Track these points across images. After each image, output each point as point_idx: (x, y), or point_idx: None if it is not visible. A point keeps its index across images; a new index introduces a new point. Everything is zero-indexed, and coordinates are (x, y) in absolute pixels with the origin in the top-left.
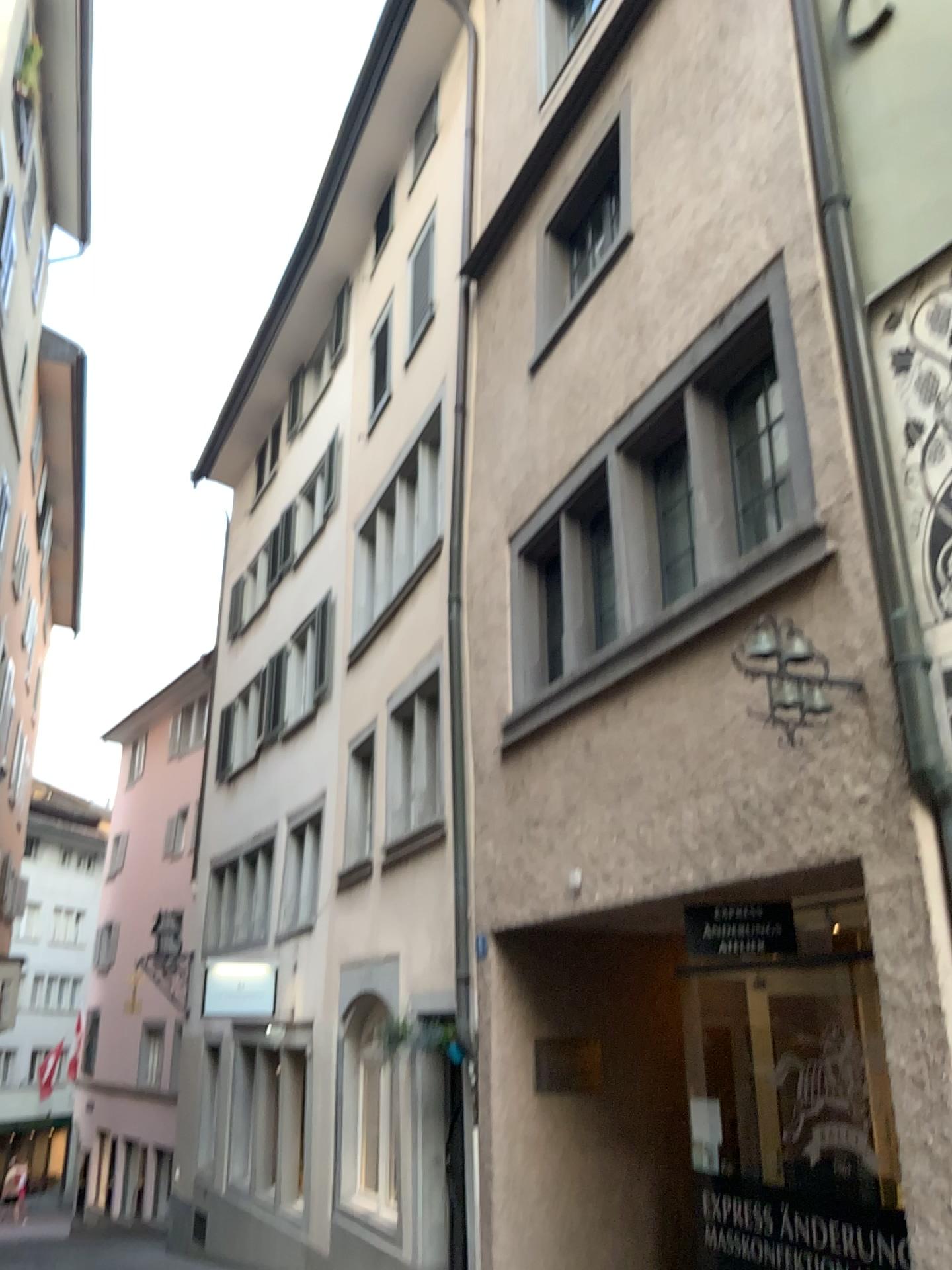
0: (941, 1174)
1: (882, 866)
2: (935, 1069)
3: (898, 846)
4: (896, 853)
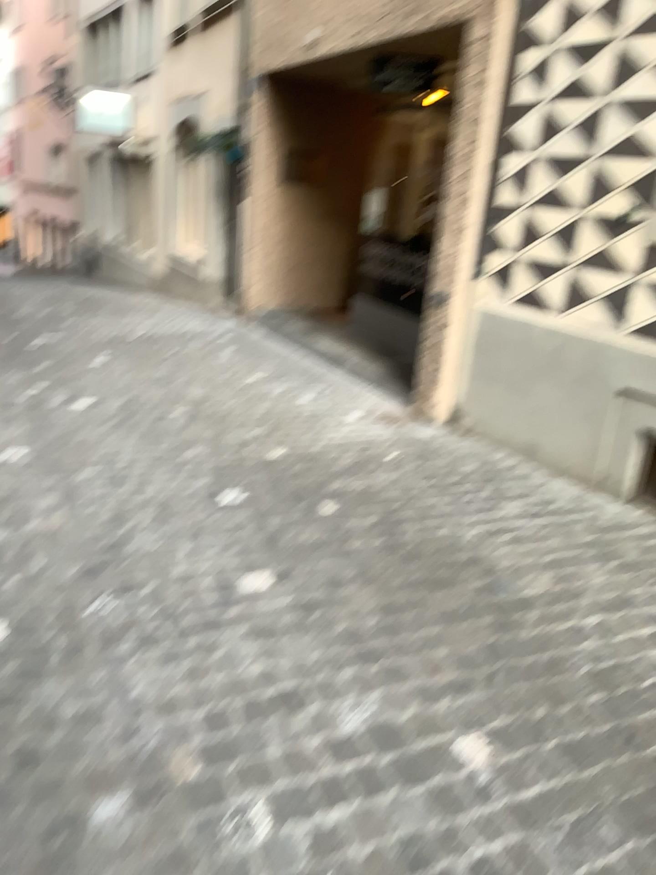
0: (459, 210)
1: (477, 27)
2: (471, 154)
3: (489, 13)
4: (486, 18)
